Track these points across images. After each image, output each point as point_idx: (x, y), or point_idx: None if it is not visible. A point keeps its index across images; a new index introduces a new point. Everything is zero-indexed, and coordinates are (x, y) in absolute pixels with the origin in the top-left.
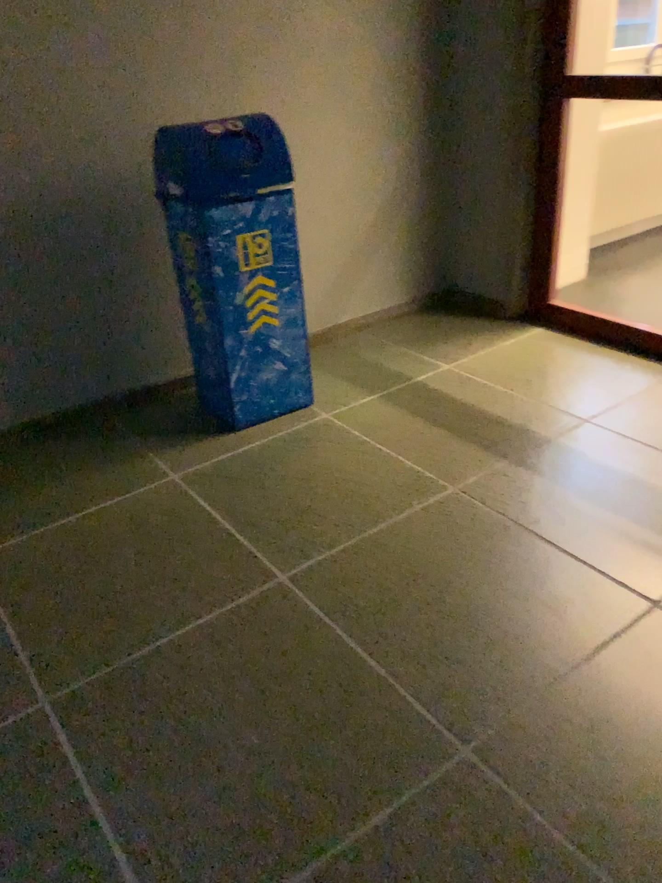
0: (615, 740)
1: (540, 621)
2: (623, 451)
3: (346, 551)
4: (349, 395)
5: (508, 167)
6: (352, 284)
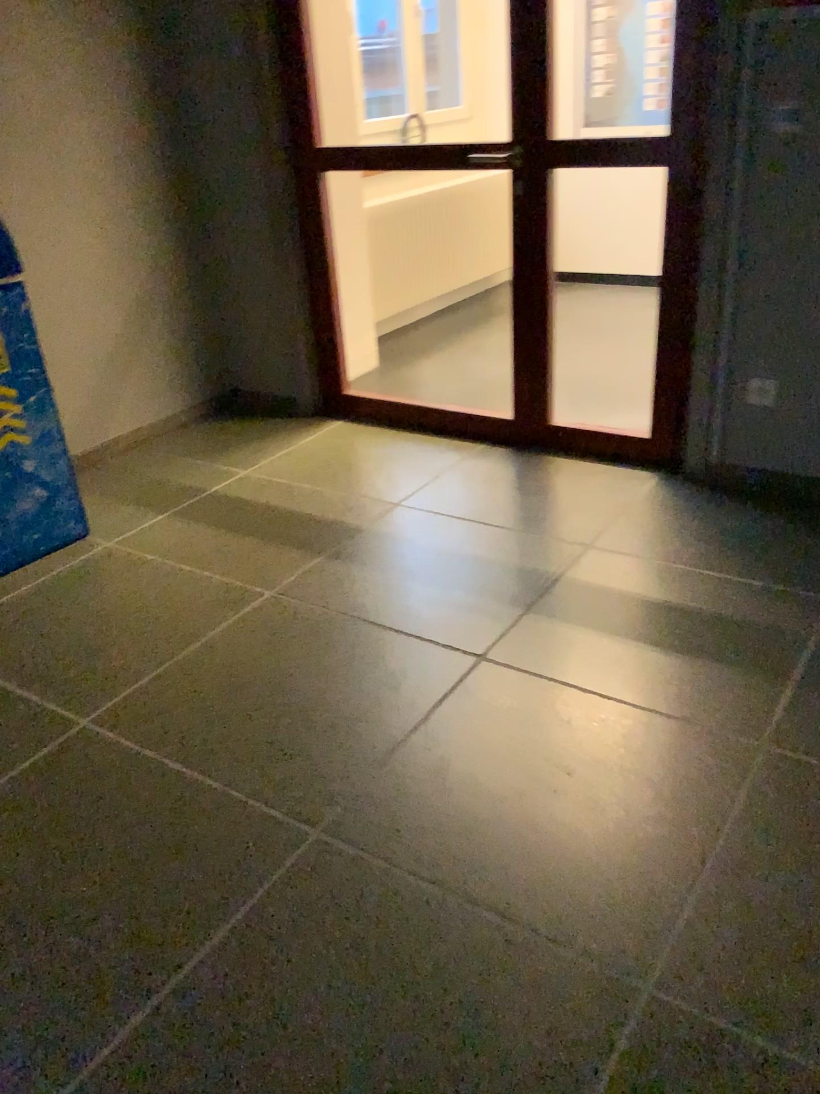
0: (460, 780)
1: (377, 695)
2: (437, 526)
3: (159, 676)
4: (134, 519)
5: (275, 249)
6: (117, 395)
